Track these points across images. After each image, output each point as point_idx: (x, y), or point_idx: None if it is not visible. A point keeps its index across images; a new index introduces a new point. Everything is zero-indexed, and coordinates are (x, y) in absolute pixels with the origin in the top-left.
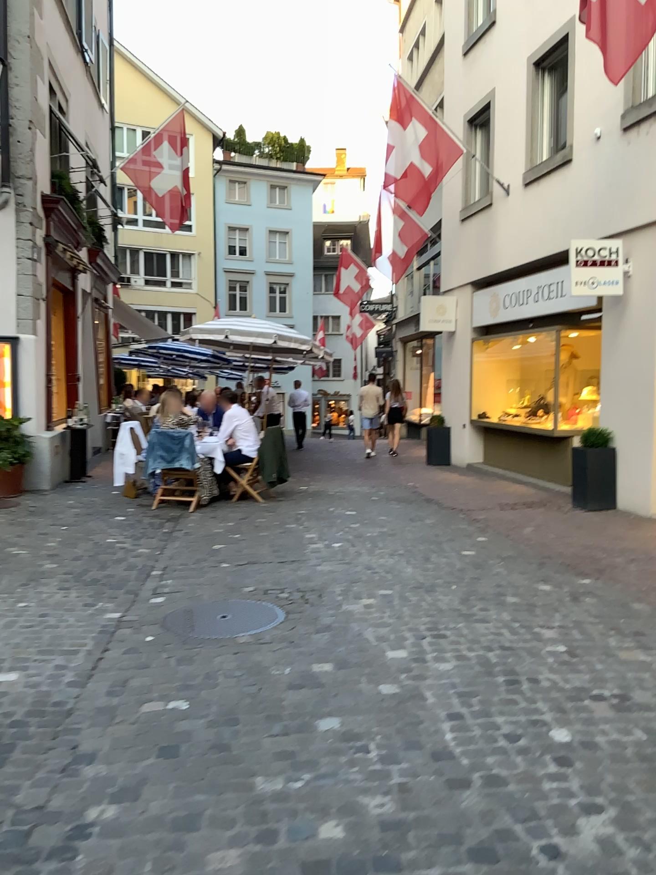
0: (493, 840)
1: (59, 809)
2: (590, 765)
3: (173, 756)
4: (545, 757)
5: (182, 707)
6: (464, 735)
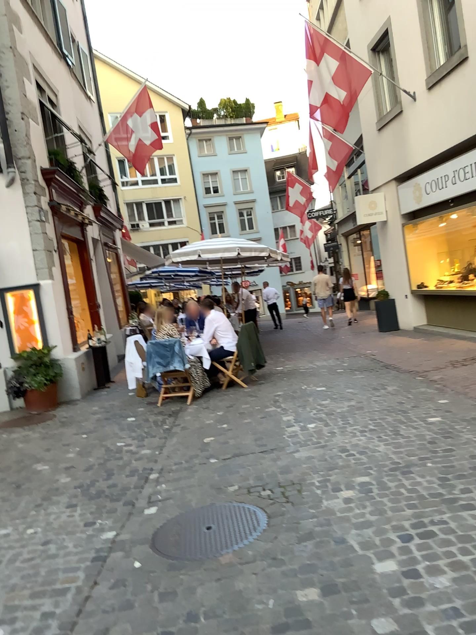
0: None
1: None
2: None
3: None
4: None
5: None
6: None
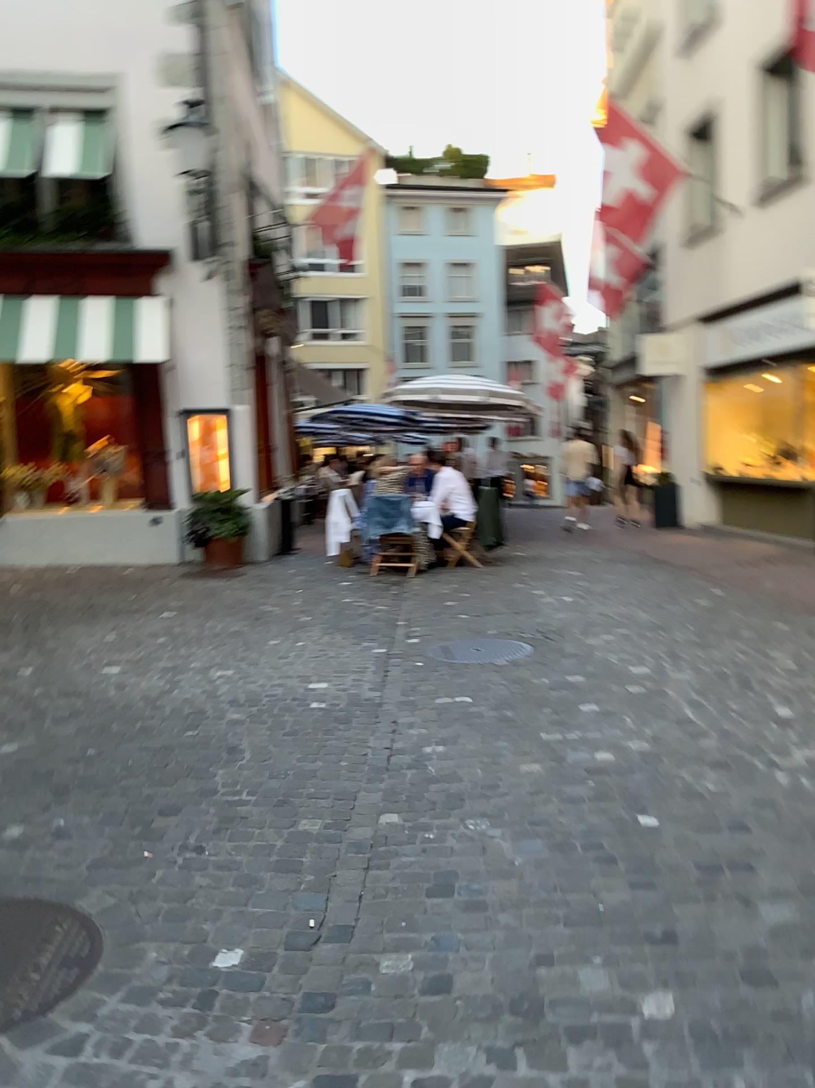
0: (726, 759)
1: (406, 747)
2: (806, 728)
3: (476, 724)
4: (769, 724)
5: (470, 700)
6: (703, 713)
